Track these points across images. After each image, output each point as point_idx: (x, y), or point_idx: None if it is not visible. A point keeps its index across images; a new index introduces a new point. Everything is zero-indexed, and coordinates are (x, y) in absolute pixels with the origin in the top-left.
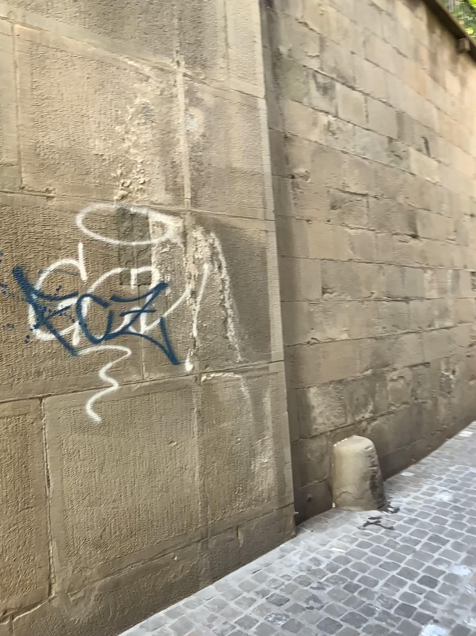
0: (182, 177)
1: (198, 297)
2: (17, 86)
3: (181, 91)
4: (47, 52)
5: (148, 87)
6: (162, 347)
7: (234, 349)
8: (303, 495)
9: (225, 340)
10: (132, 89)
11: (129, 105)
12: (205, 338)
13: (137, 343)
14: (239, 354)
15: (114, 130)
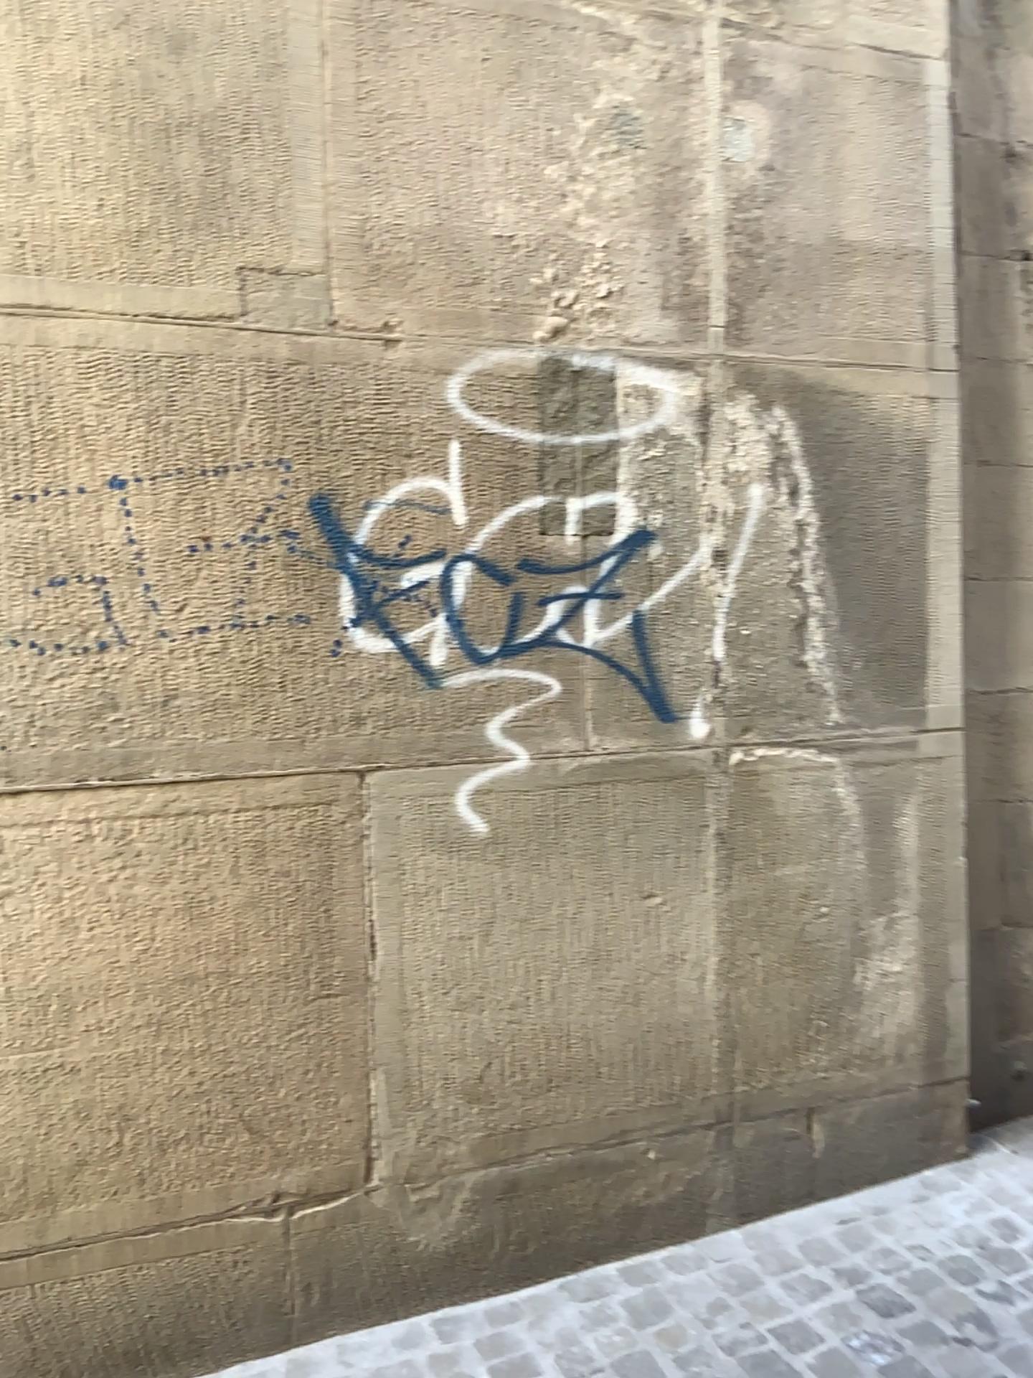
0: (706, 276)
1: (735, 565)
2: (324, 97)
3: (711, 64)
4: (392, 13)
5: (627, 64)
6: (638, 679)
7: (822, 694)
8: (999, 1062)
9: (801, 671)
10: (587, 75)
11: (579, 115)
12: (746, 662)
13: (578, 667)
14: (835, 705)
15: (540, 177)
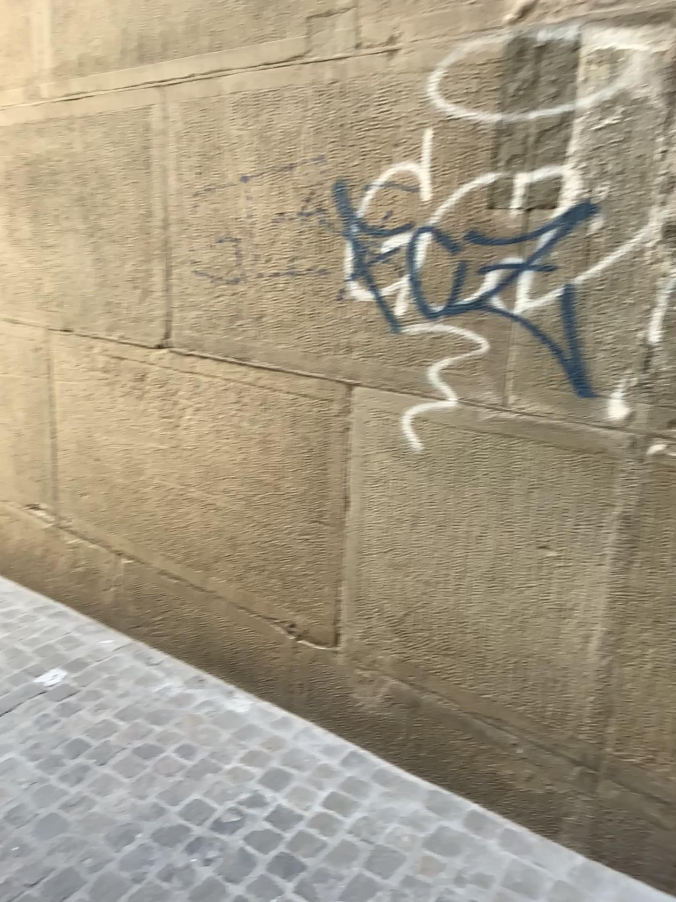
0: None
1: None
2: None
3: None
4: None
5: None
6: (558, 349)
7: None
8: None
9: None
10: None
11: None
12: None
13: (505, 330)
14: None
15: None
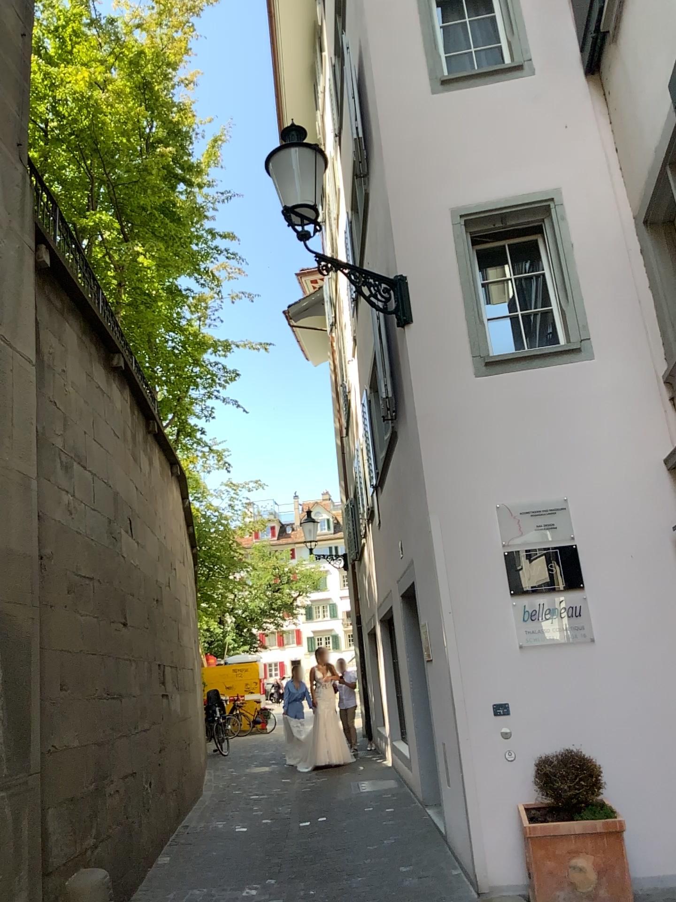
0: None
1: None
2: None
3: None
4: None
5: None
6: None
7: (0, 760)
8: None
9: None
10: None
11: None
12: None
13: None
14: (4, 765)
15: None
